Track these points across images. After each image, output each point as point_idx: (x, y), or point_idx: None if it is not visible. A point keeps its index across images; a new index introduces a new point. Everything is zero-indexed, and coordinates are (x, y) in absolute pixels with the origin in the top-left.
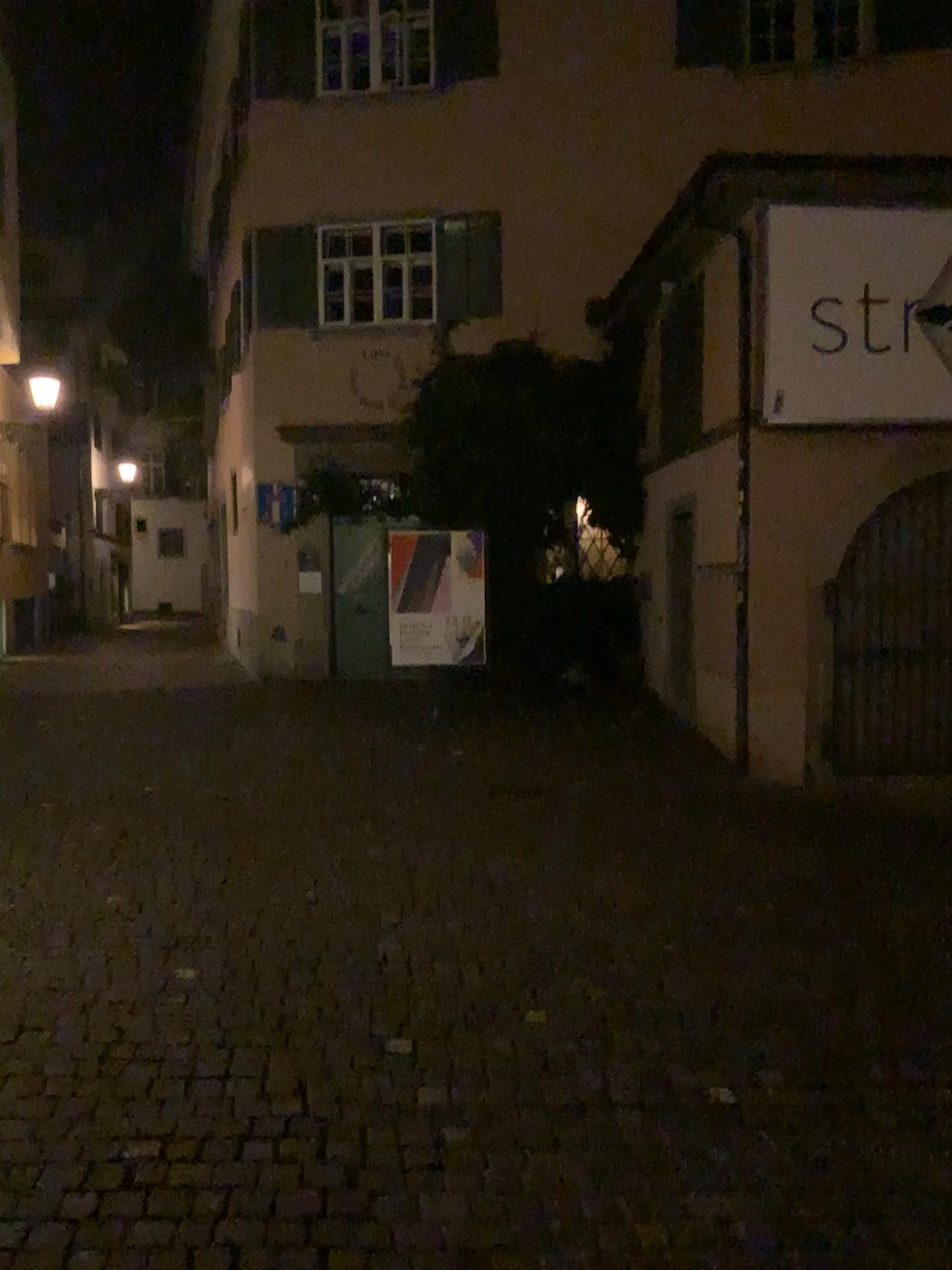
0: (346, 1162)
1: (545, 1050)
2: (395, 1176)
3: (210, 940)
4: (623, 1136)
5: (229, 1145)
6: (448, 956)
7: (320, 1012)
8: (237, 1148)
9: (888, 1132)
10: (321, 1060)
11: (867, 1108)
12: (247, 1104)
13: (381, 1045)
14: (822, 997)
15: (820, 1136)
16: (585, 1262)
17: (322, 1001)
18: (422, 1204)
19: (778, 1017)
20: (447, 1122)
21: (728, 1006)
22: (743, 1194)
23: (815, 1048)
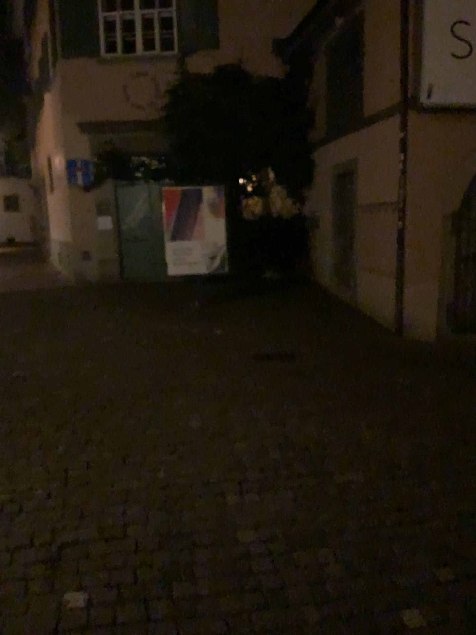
0: None
1: None
2: None
3: (91, 550)
4: None
5: None
6: (302, 544)
7: None
8: None
9: None
10: None
11: None
12: None
13: None
14: None
15: None
16: None
17: (216, 630)
18: None
19: None
20: None
21: None
22: None
23: None
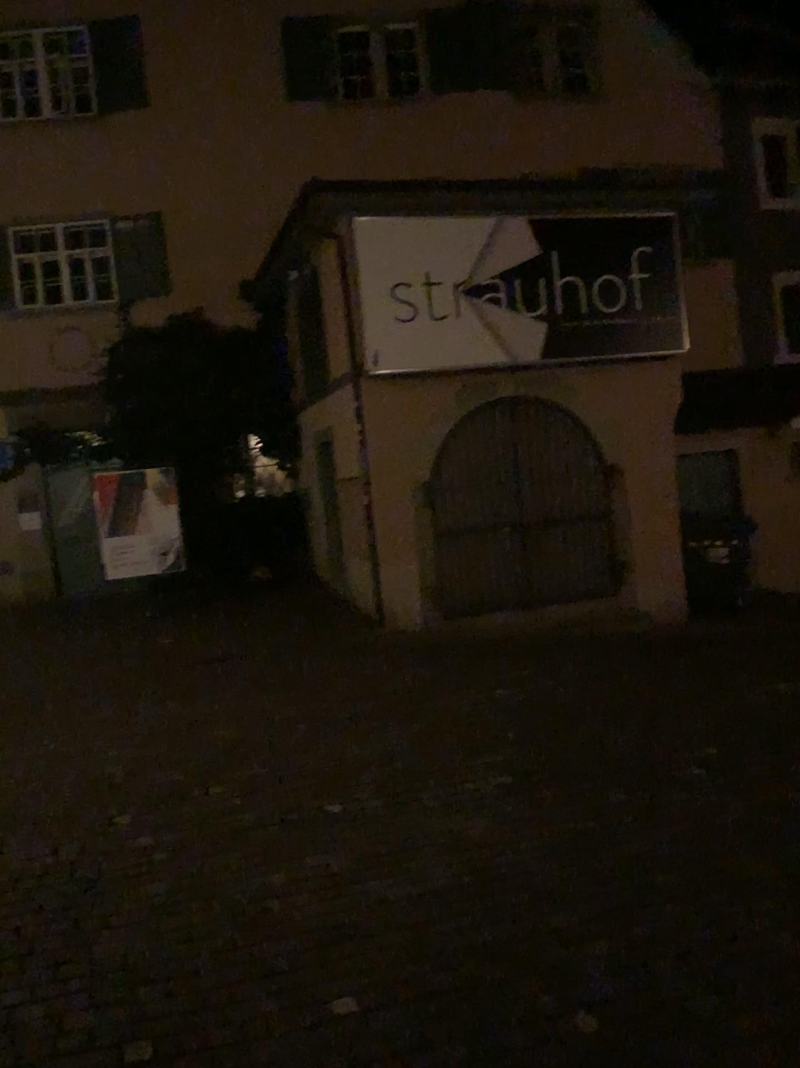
0: (87, 877)
1: (221, 803)
2: (120, 878)
3: None
4: (268, 837)
5: (7, 882)
6: (156, 764)
7: (65, 807)
8: (12, 883)
9: (430, 809)
10: (67, 832)
11: (420, 799)
12: (17, 861)
13: (109, 818)
14: (405, 749)
15: (389, 817)
16: (238, 894)
17: (66, 802)
18: (138, 888)
19: (375, 763)
20: (154, 848)
21: (344, 763)
22: (337, 850)
23: (395, 775)
